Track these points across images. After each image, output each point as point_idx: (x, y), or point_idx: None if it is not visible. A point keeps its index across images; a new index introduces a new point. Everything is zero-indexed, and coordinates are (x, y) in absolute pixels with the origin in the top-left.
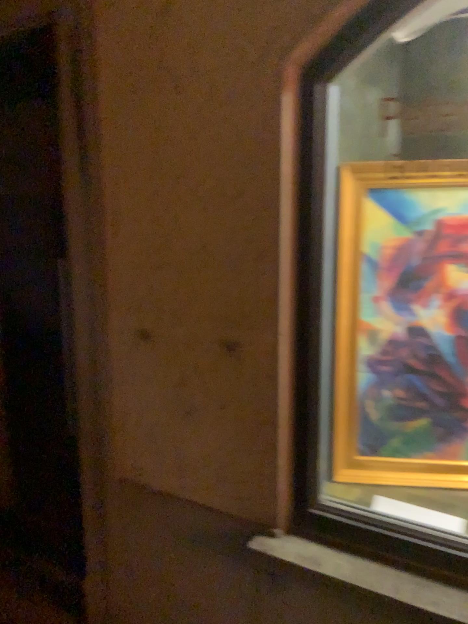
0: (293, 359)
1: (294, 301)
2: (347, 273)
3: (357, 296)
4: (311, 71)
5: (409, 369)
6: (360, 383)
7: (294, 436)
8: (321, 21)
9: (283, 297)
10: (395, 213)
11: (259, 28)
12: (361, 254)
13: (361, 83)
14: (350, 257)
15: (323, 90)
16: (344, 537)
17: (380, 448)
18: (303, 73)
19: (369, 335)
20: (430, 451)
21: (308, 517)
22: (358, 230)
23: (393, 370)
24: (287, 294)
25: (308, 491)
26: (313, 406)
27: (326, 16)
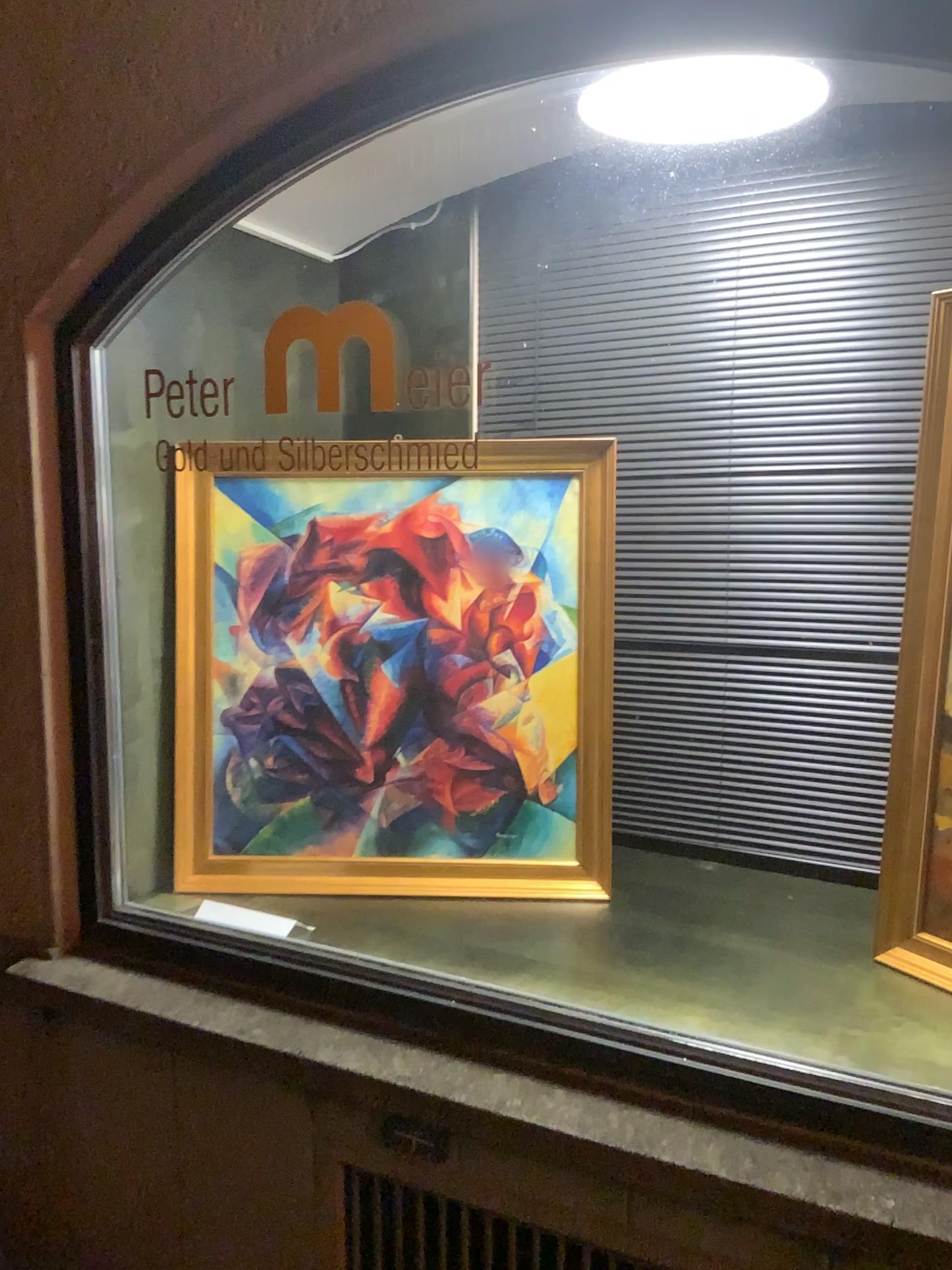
0: (68, 708)
1: (63, 630)
2: (196, 594)
3: (211, 627)
4: (66, 333)
5: (288, 729)
6: (220, 752)
7: (76, 815)
8: (65, 275)
9: (47, 624)
10: (261, 511)
11: (2, 277)
12: (215, 568)
13: (245, 325)
14: (199, 571)
15: (89, 355)
16: (143, 952)
17: (252, 845)
18: (55, 335)
19: (232, 682)
20: (320, 846)
21: (100, 930)
22: (210, 534)
23: (267, 731)
24: (52, 620)
25: (102, 893)
26: (101, 773)
27: (70, 270)
